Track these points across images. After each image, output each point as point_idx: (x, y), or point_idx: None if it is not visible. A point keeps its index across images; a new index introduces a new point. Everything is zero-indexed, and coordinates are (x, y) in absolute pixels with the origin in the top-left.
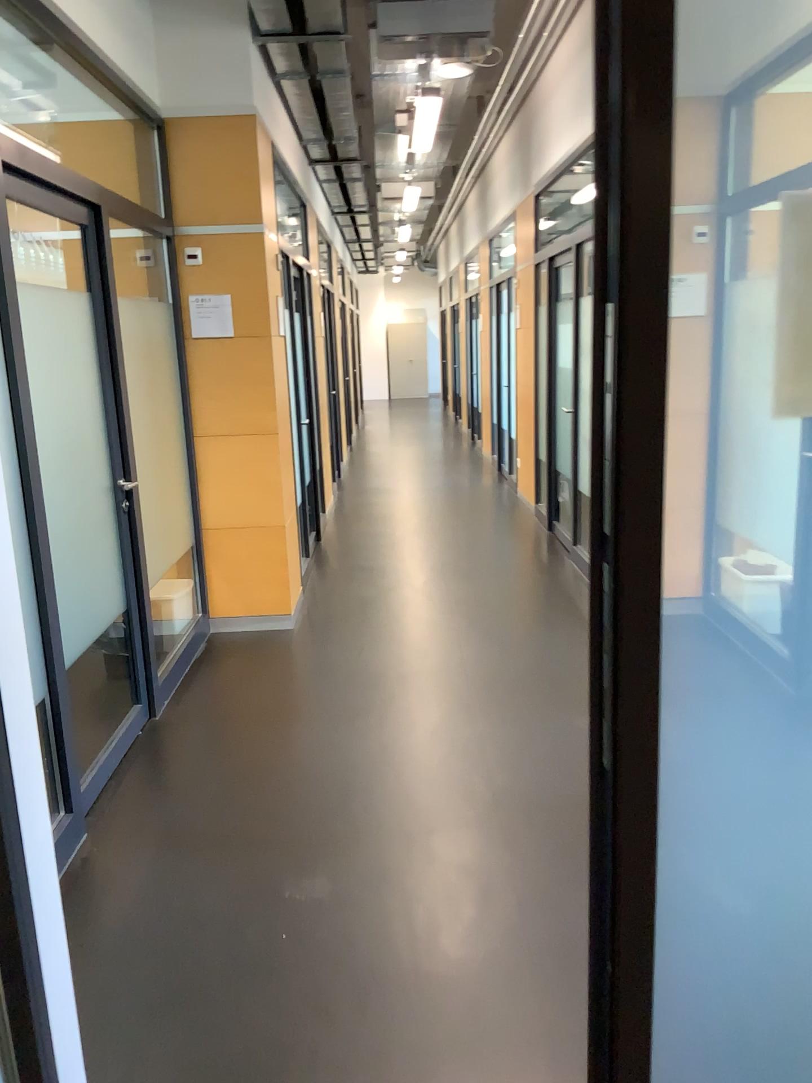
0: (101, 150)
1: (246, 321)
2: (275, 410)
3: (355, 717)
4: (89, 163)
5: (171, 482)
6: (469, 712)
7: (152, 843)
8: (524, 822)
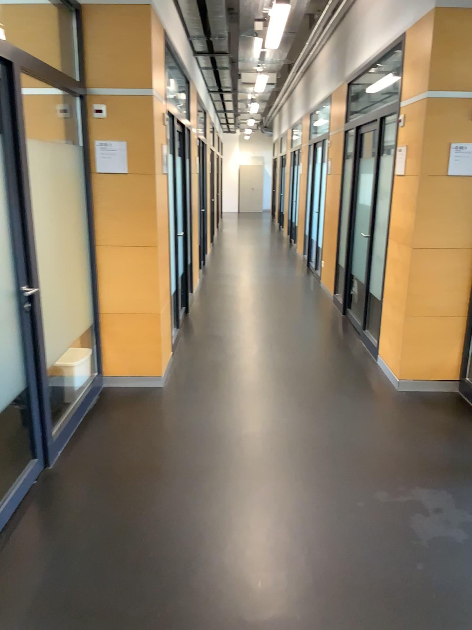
0: (33, 26)
1: (137, 162)
2: (157, 229)
3: (202, 475)
4: (24, 35)
5: (79, 277)
6: (289, 476)
7: (20, 612)
8: (338, 609)
